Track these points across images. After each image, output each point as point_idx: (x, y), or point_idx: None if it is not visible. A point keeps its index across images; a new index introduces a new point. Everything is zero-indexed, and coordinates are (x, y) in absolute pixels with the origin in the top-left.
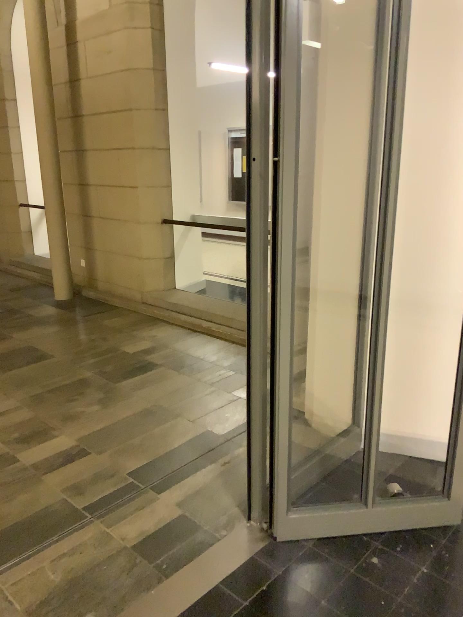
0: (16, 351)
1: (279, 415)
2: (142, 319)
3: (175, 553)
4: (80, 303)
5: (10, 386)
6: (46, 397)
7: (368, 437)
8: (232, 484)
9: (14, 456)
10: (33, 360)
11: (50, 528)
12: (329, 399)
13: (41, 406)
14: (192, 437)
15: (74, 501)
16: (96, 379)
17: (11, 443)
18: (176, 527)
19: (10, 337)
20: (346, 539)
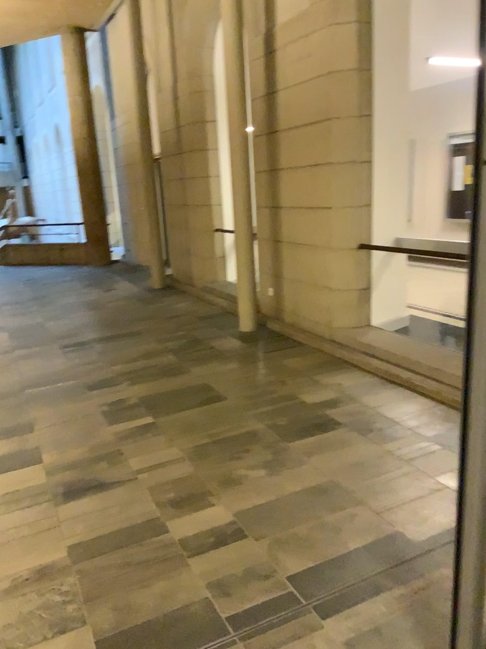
0: (190, 388)
1: None
2: (330, 361)
3: None
4: (264, 337)
5: (176, 431)
6: (210, 450)
7: None
8: (426, 626)
9: (163, 524)
10: (205, 402)
11: (183, 639)
12: None
13: (203, 461)
14: (375, 537)
15: (217, 605)
16: (268, 434)
17: (163, 506)
18: None
19: (188, 371)
20: None
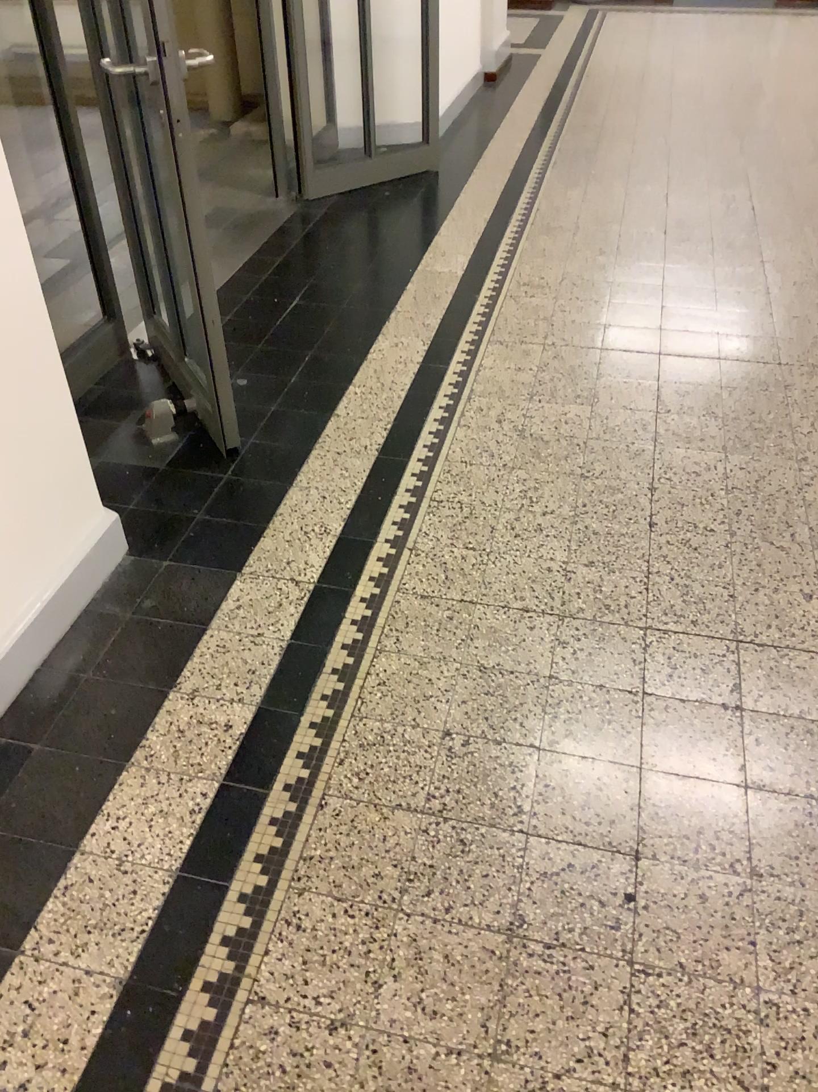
0: None
1: (297, 73)
2: None
3: (236, 219)
4: None
5: None
6: None
7: (365, 87)
8: (245, 186)
9: None
10: None
11: None
12: (332, 53)
13: None
14: None
15: None
16: None
17: None
18: (222, 212)
19: None
20: (361, 188)
